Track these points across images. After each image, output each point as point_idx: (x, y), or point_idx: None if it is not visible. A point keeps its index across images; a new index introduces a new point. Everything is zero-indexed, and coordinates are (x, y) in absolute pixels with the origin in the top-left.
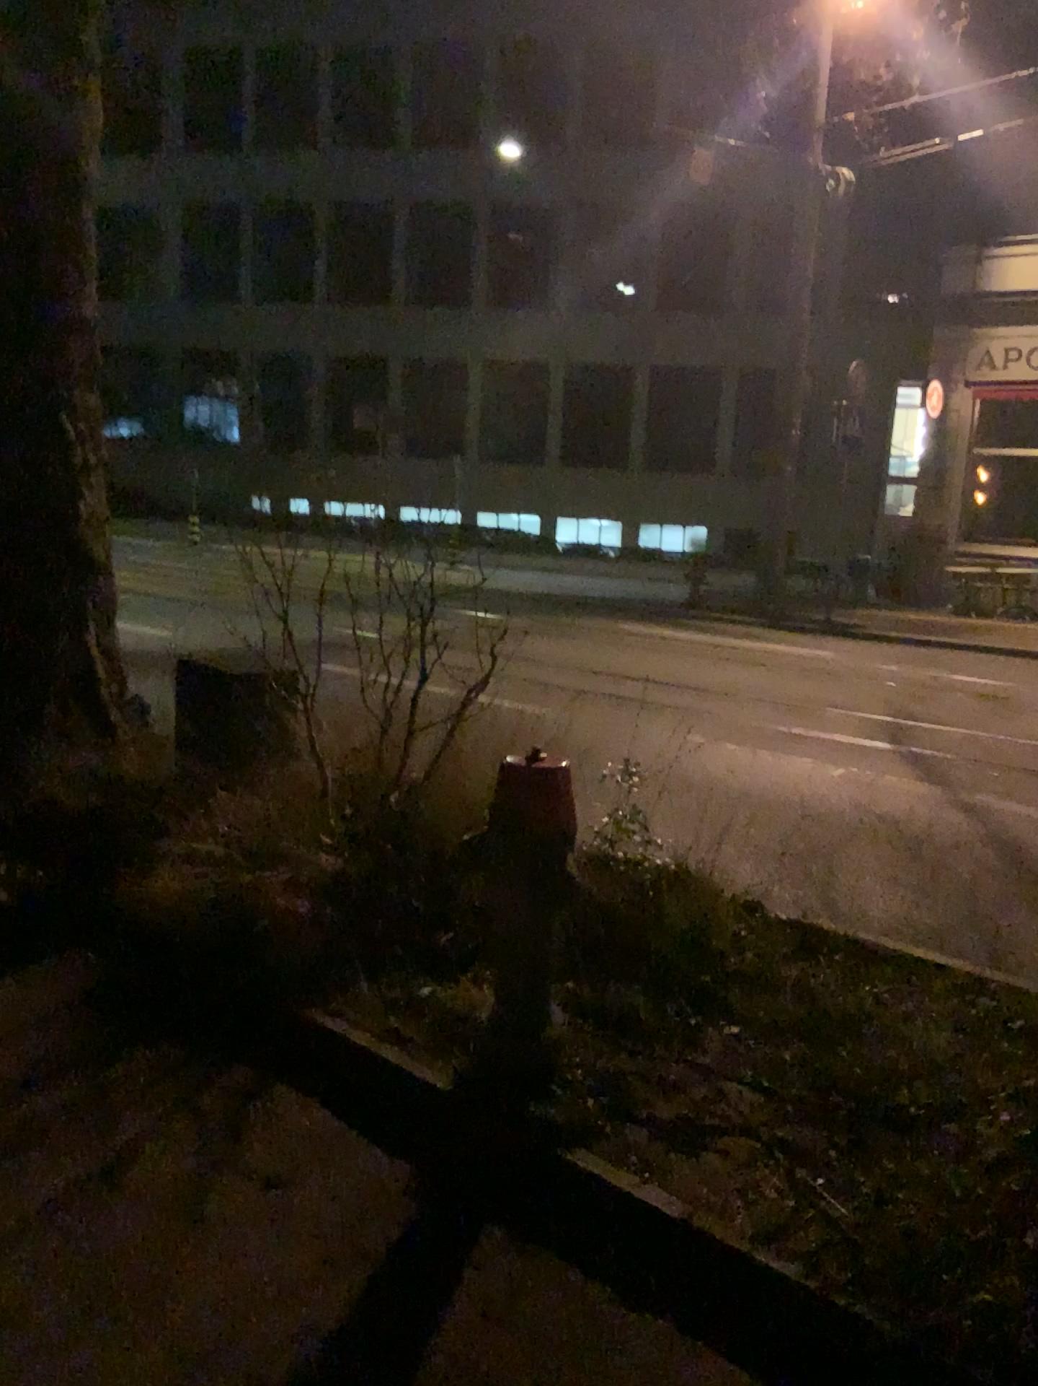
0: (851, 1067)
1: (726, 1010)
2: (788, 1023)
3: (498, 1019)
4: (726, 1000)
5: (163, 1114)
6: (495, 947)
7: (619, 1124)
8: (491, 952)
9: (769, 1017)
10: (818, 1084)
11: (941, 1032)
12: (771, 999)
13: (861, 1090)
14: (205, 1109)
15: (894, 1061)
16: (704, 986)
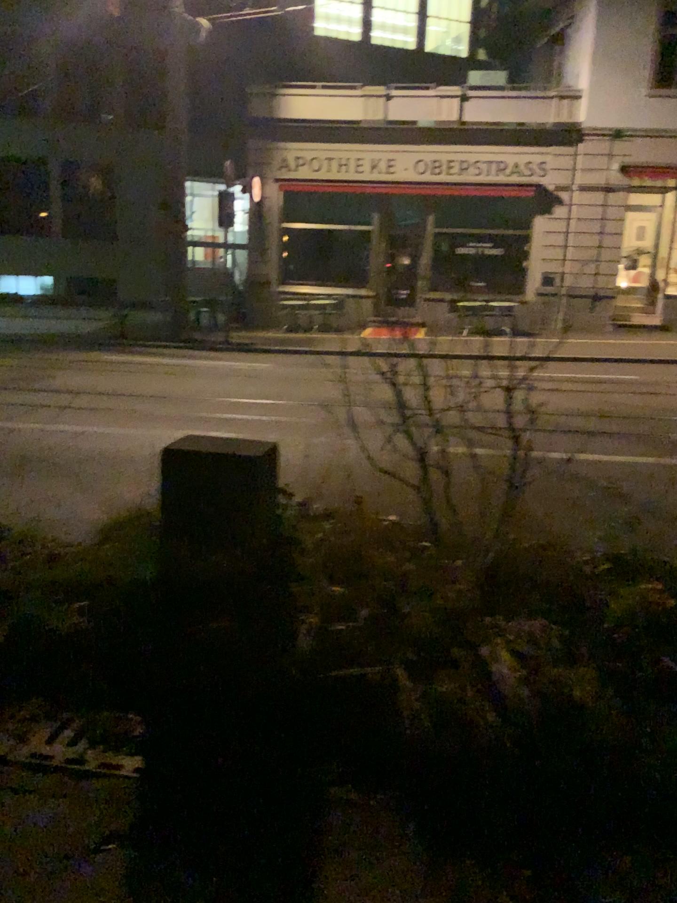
0: None
1: None
2: None
3: None
4: None
5: None
6: None
7: None
8: None
9: None
10: None
11: None
12: None
13: None
14: None
15: None
16: None
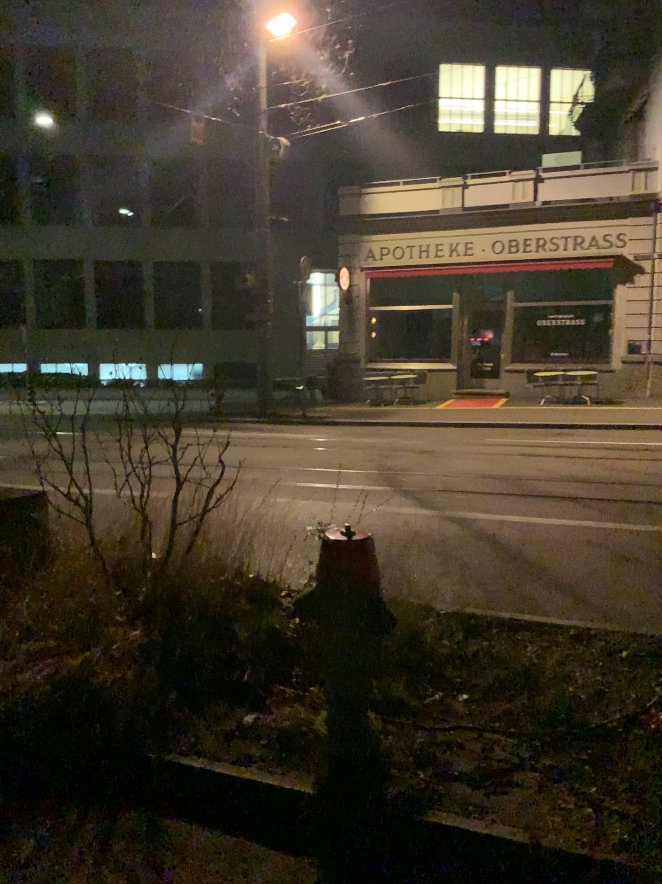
0: (553, 705)
1: (451, 683)
2: (493, 683)
3: (336, 729)
4: (446, 676)
5: (92, 875)
6: (326, 677)
7: (442, 784)
8: (320, 680)
9: (479, 682)
10: (542, 721)
11: (586, 668)
12: (473, 669)
13: (570, 718)
14: (124, 860)
15: (572, 693)
16: (428, 670)
